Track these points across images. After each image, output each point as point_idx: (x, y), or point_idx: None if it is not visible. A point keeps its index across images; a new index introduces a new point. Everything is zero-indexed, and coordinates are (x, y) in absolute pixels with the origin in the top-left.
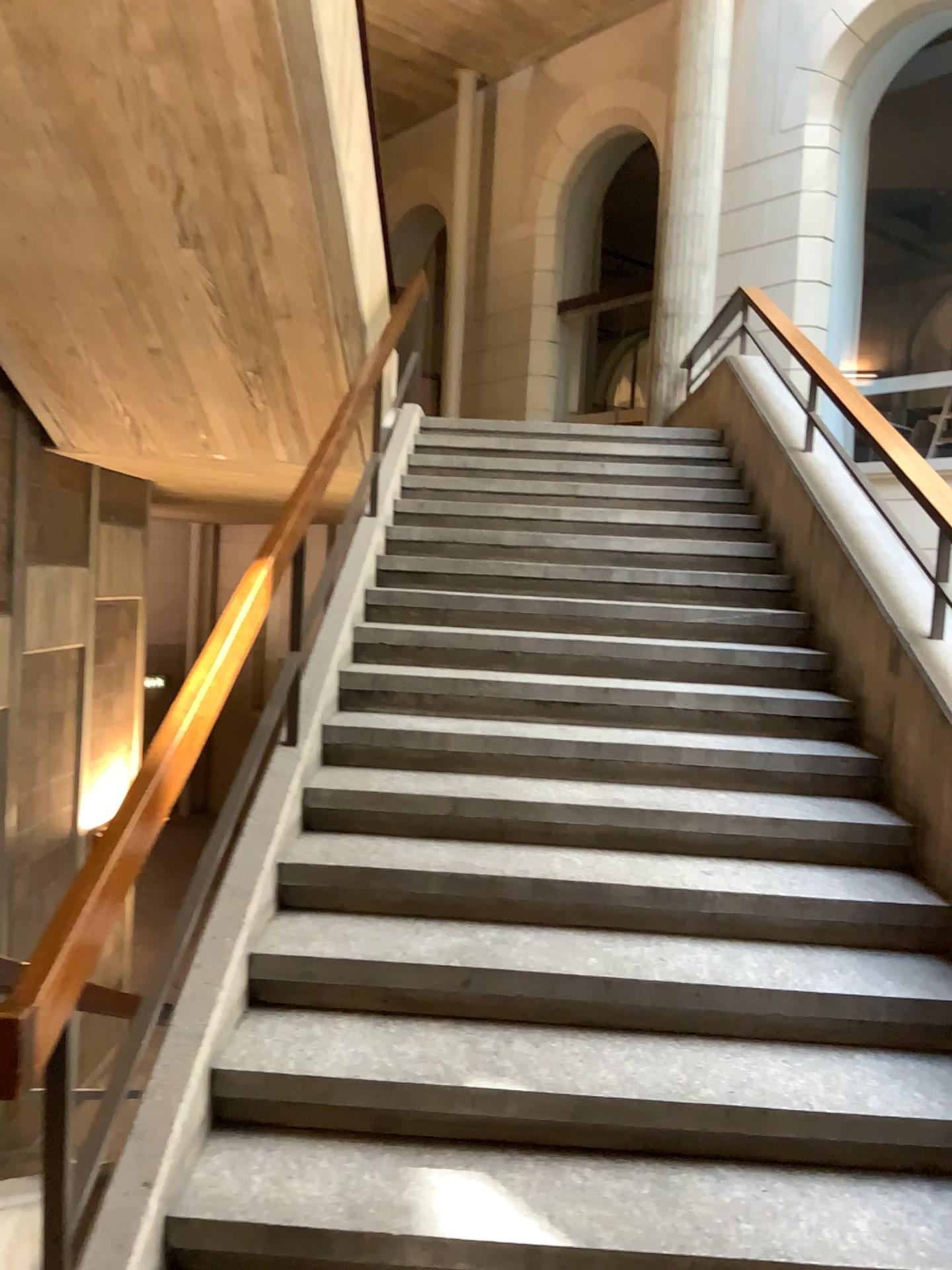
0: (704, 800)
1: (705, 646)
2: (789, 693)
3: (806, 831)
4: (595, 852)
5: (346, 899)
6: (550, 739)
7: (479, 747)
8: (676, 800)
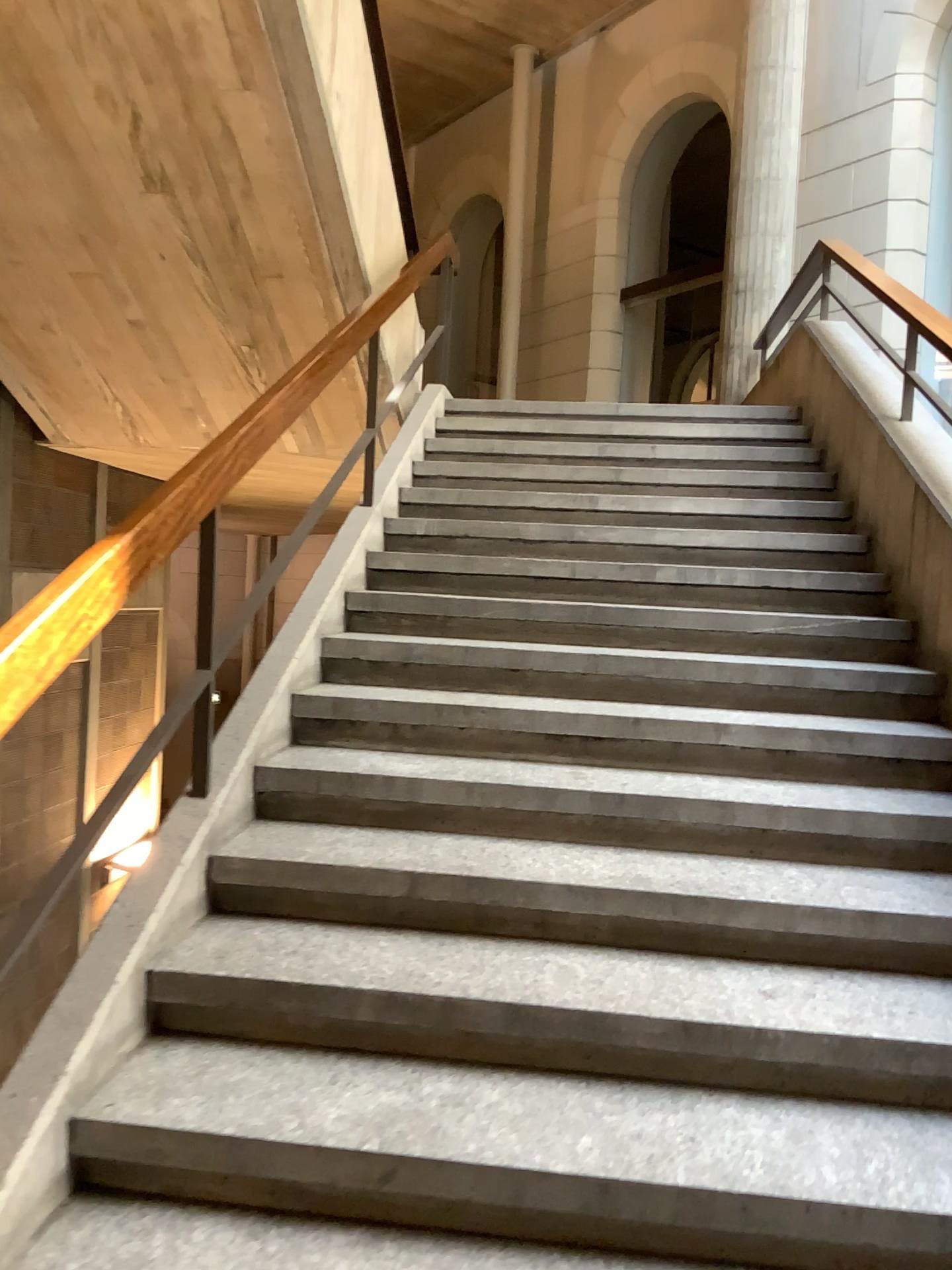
0: (765, 875)
1: (772, 663)
2: (883, 726)
3: (911, 926)
4: (607, 951)
5: (245, 1020)
6: (559, 786)
7: (465, 796)
8: (726, 874)
